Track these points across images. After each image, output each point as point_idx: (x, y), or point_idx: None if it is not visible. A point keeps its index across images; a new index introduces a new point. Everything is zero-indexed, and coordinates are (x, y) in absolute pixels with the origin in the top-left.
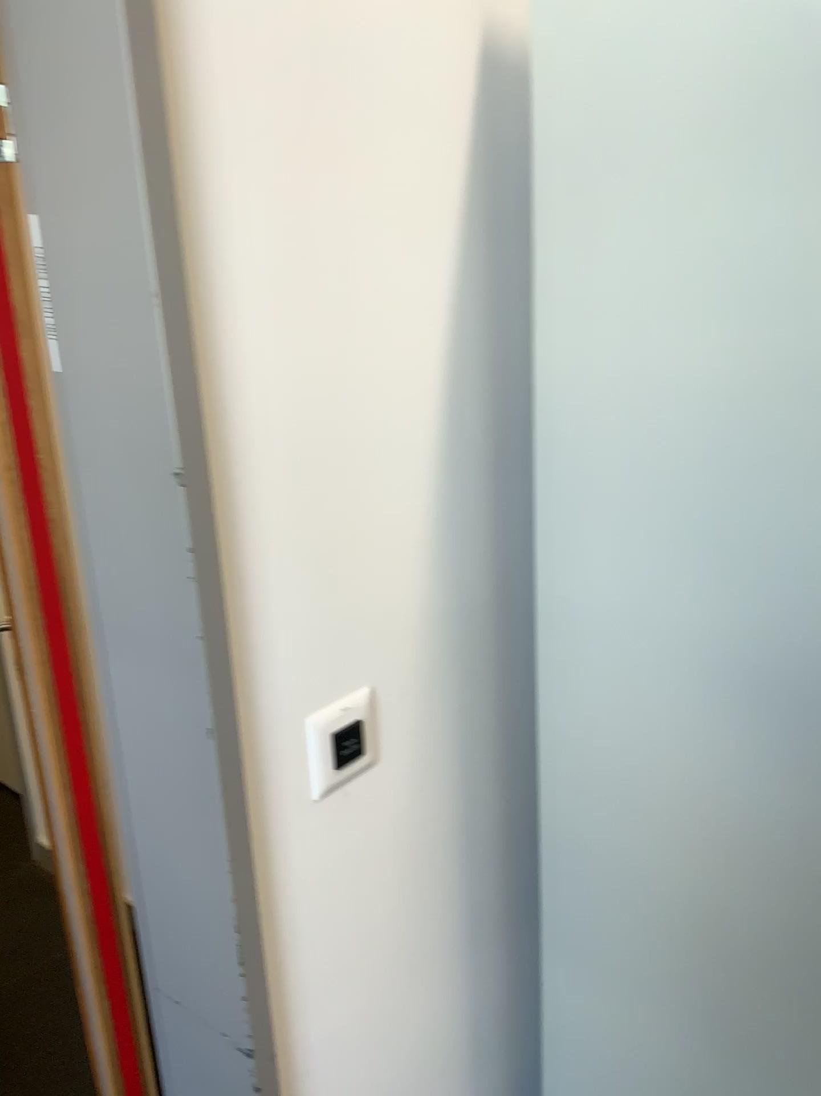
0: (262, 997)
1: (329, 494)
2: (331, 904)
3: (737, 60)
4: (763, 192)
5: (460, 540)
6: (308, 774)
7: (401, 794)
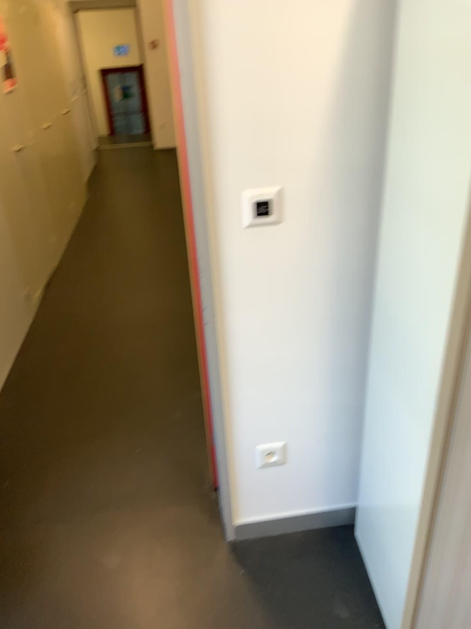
0: (214, 292)
1: (265, 95)
2: (253, 274)
3: None
4: None
5: (347, 132)
6: (244, 215)
7: (295, 243)
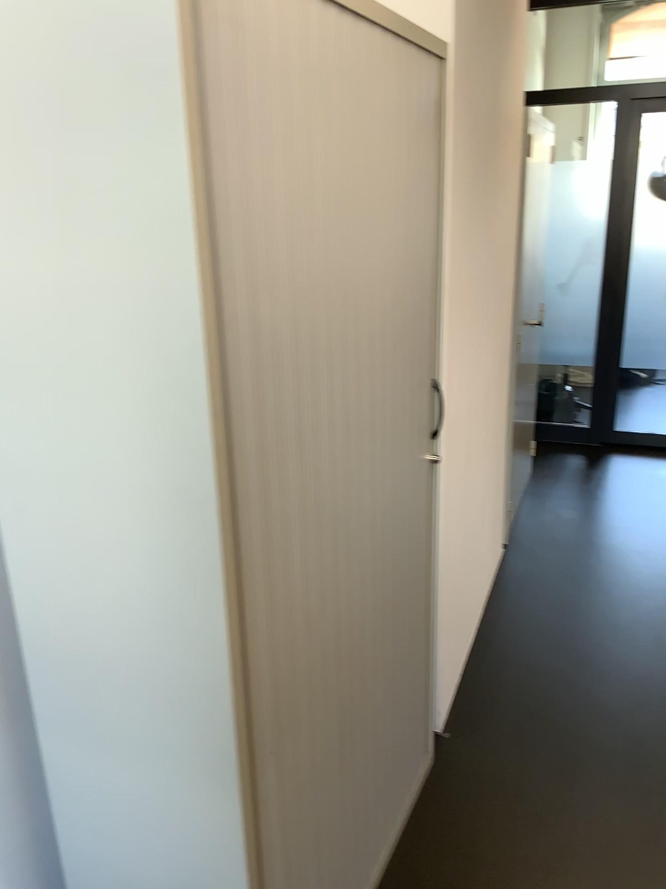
0: None
1: None
2: None
3: (45, 40)
4: (75, 141)
5: None
6: None
7: None
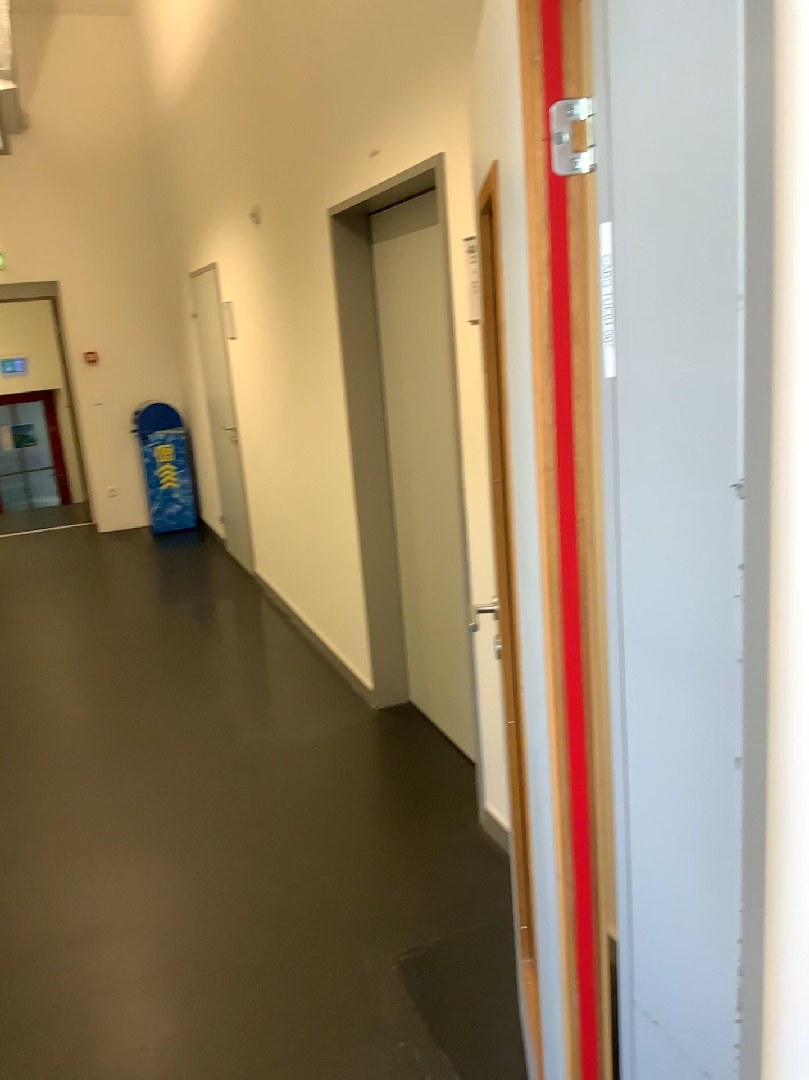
0: (753, 1050)
1: None
2: None
3: None
4: None
5: None
6: None
7: None
